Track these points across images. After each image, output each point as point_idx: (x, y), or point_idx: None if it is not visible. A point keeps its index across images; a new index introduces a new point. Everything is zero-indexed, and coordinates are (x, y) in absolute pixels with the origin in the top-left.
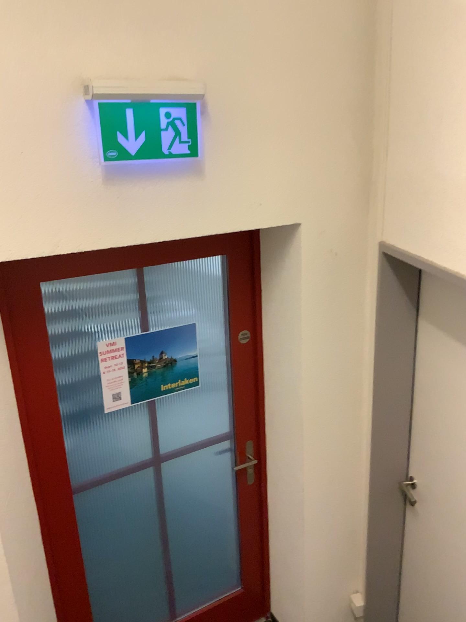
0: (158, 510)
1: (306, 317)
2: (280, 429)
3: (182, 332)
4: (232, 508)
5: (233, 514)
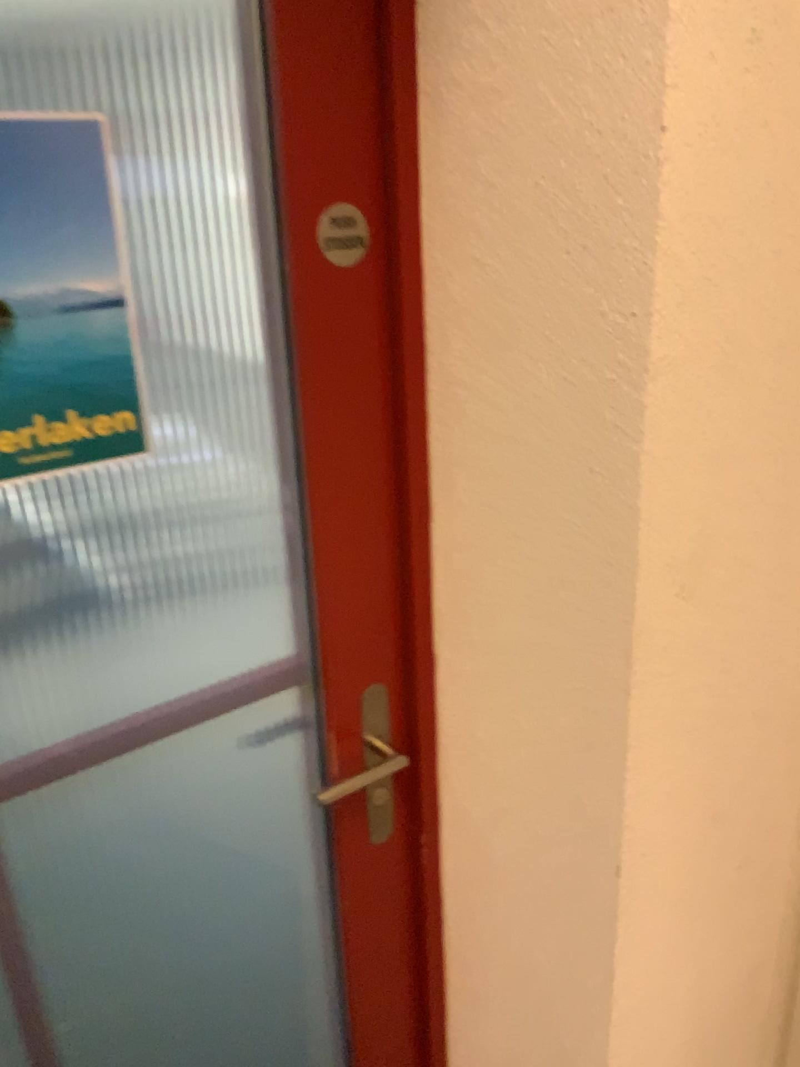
0: (9, 990)
1: (680, 7)
2: (500, 629)
3: (35, 161)
4: (318, 928)
5: (322, 947)
